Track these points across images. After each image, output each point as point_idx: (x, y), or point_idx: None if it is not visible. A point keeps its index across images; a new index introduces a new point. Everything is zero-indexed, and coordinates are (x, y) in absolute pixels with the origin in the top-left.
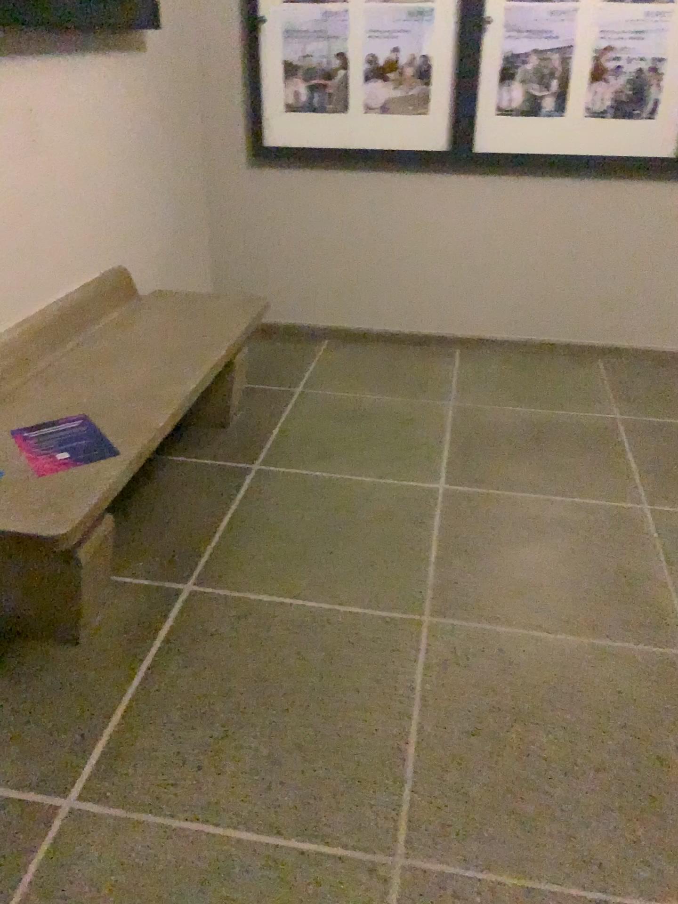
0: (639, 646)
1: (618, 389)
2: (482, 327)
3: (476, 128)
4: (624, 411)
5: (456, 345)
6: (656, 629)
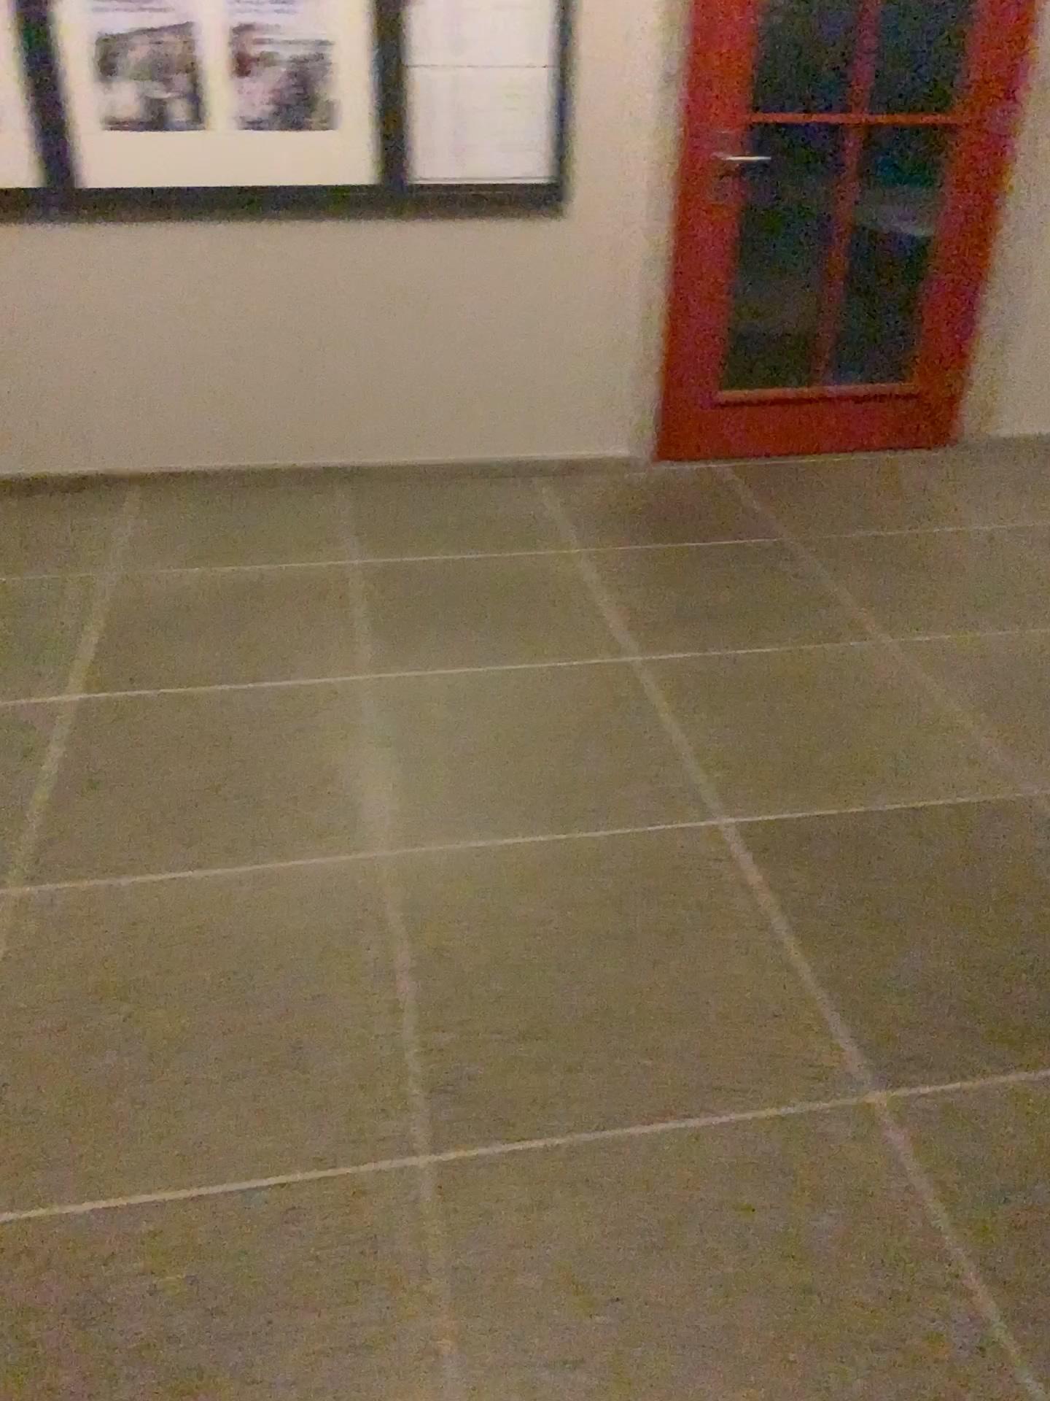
0: (324, 859)
1: (360, 521)
2: (163, 457)
3: (77, 150)
4: (362, 552)
5: (130, 488)
6: (351, 832)
